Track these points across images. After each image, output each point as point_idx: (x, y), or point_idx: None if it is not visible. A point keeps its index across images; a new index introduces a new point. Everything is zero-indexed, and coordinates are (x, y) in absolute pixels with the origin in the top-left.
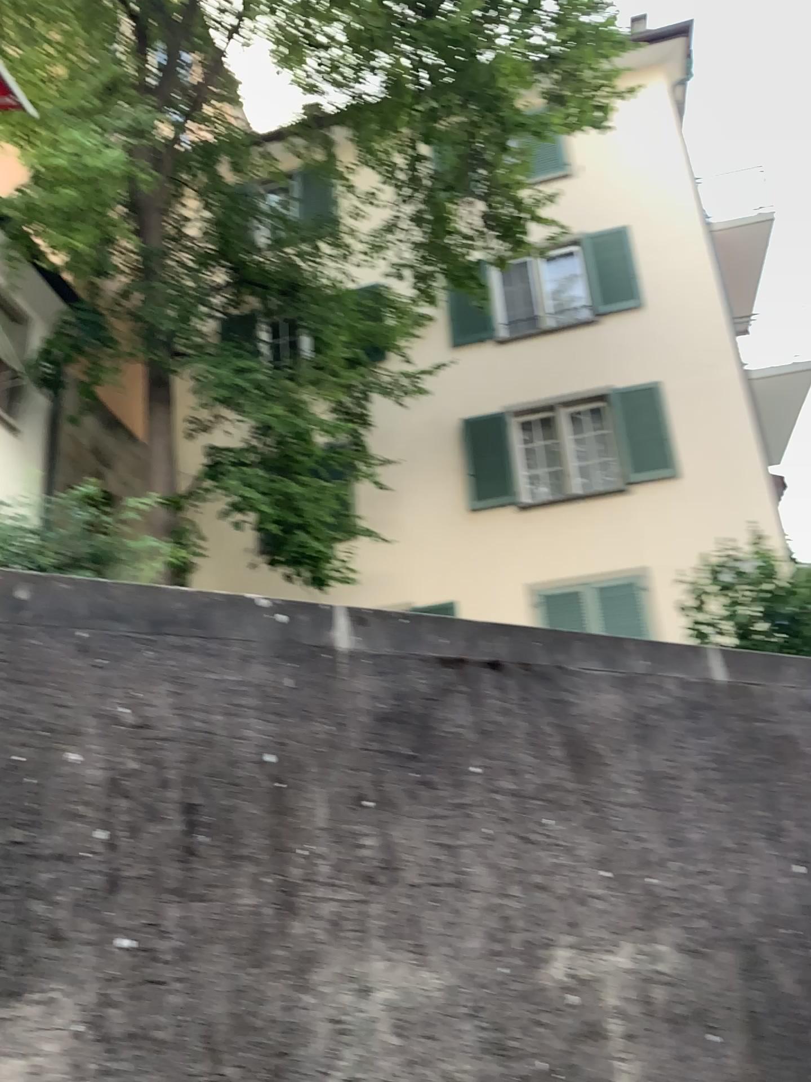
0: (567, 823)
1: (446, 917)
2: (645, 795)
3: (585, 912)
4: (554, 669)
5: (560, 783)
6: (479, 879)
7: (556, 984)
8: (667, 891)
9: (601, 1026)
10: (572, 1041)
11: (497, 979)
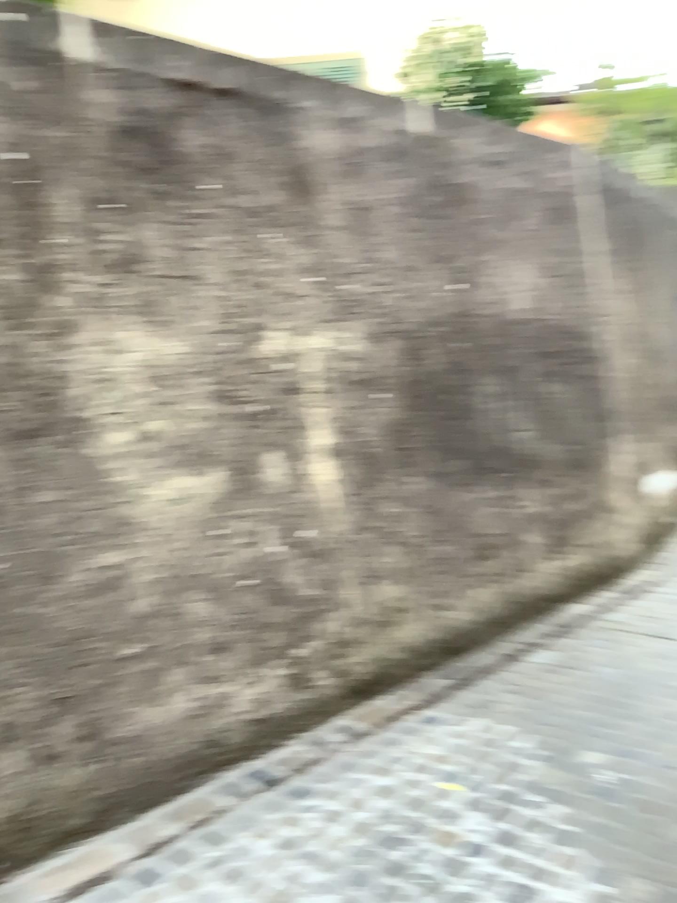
0: (279, 235)
1: (179, 300)
2: (343, 219)
3: (290, 304)
4: (274, 100)
5: (276, 202)
6: (206, 273)
7: (265, 354)
8: (352, 294)
9: (297, 383)
10: (275, 392)
11: (220, 347)
